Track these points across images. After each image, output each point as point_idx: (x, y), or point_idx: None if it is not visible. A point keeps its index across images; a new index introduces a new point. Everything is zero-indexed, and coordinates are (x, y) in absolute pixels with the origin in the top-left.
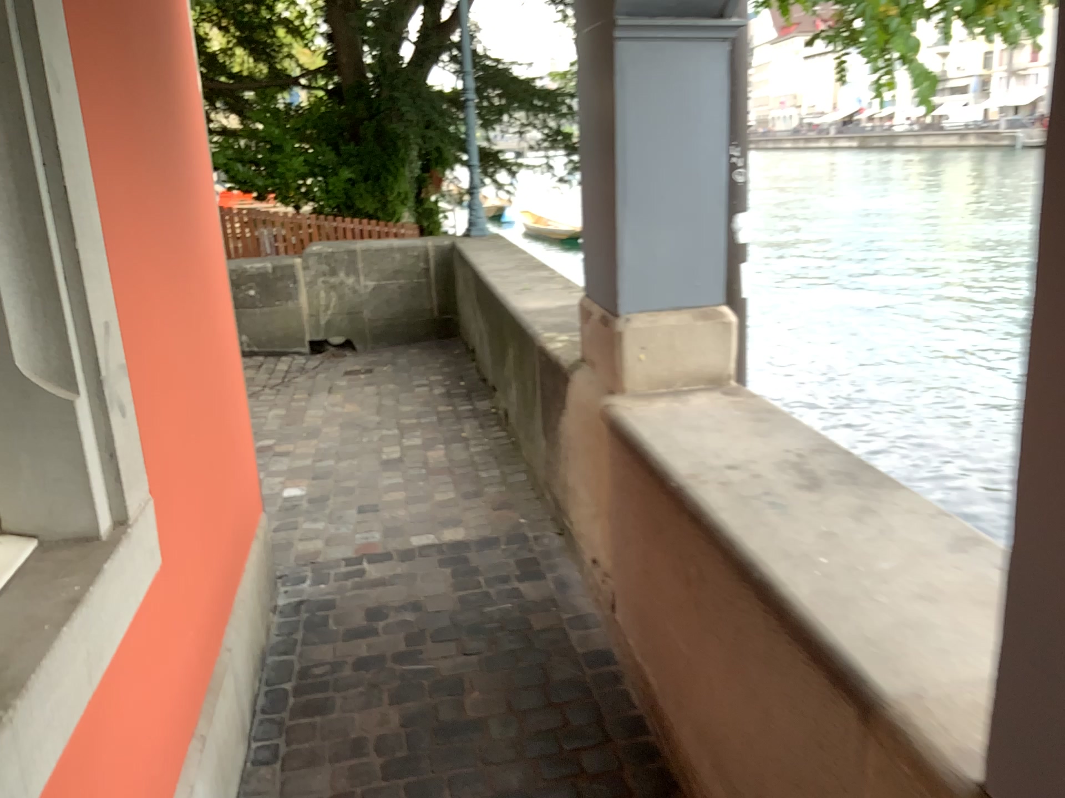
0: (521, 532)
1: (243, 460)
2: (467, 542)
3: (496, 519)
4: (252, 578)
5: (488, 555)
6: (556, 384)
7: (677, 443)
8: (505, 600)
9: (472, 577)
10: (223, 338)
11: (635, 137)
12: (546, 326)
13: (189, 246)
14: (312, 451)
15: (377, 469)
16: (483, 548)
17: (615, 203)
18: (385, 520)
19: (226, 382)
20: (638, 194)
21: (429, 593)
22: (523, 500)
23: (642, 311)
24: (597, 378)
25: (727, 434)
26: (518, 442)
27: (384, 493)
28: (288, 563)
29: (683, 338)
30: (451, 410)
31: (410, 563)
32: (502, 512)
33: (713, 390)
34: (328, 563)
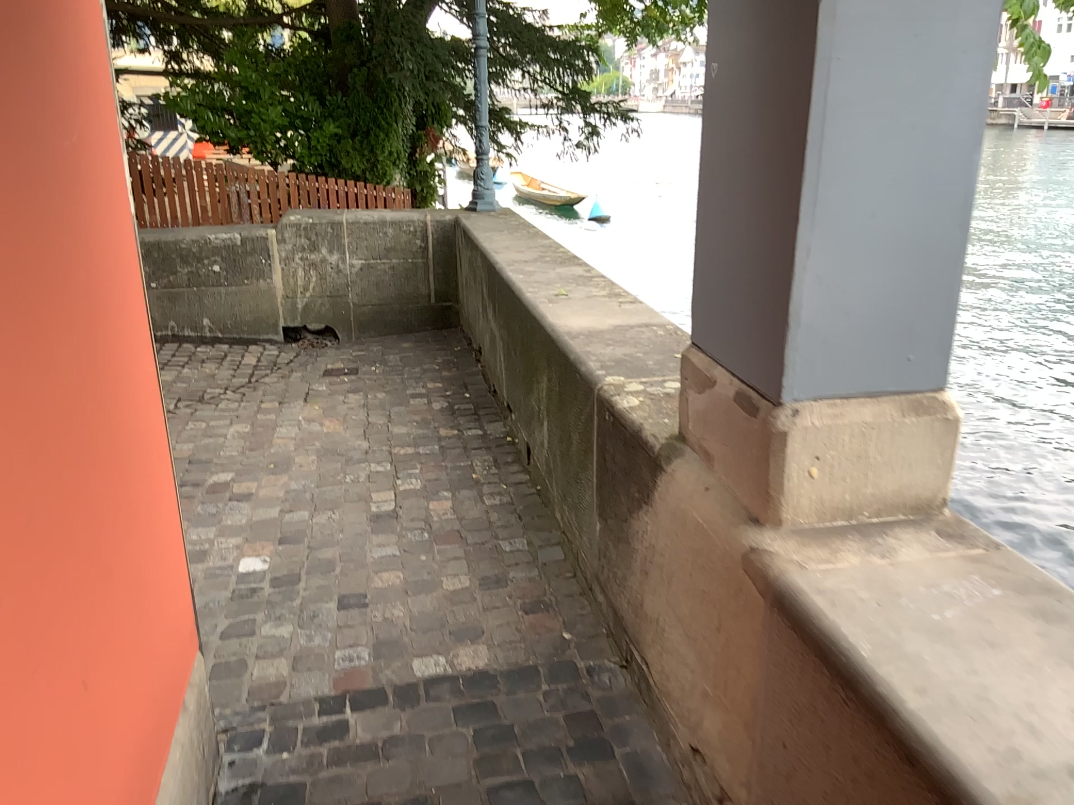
0: (568, 659)
1: (166, 596)
2: (494, 674)
3: (530, 631)
4: (174, 786)
5: (525, 701)
6: (635, 466)
7: (939, 684)
8: (560, 801)
9: (506, 745)
10: (132, 414)
11: (842, 115)
12: (610, 368)
13: (55, 279)
14: (281, 494)
15: (366, 531)
16: (517, 689)
17: (792, 224)
18: (376, 625)
19: (135, 489)
20: (837, 212)
21: (445, 778)
22: (563, 596)
23: (820, 399)
24: (726, 490)
25: (1016, 662)
26: (551, 500)
27: (374, 573)
28: (239, 702)
29: (879, 444)
30: (456, 436)
31: (414, 713)
32: (538, 617)
33: (920, 526)
34: (295, 705)
